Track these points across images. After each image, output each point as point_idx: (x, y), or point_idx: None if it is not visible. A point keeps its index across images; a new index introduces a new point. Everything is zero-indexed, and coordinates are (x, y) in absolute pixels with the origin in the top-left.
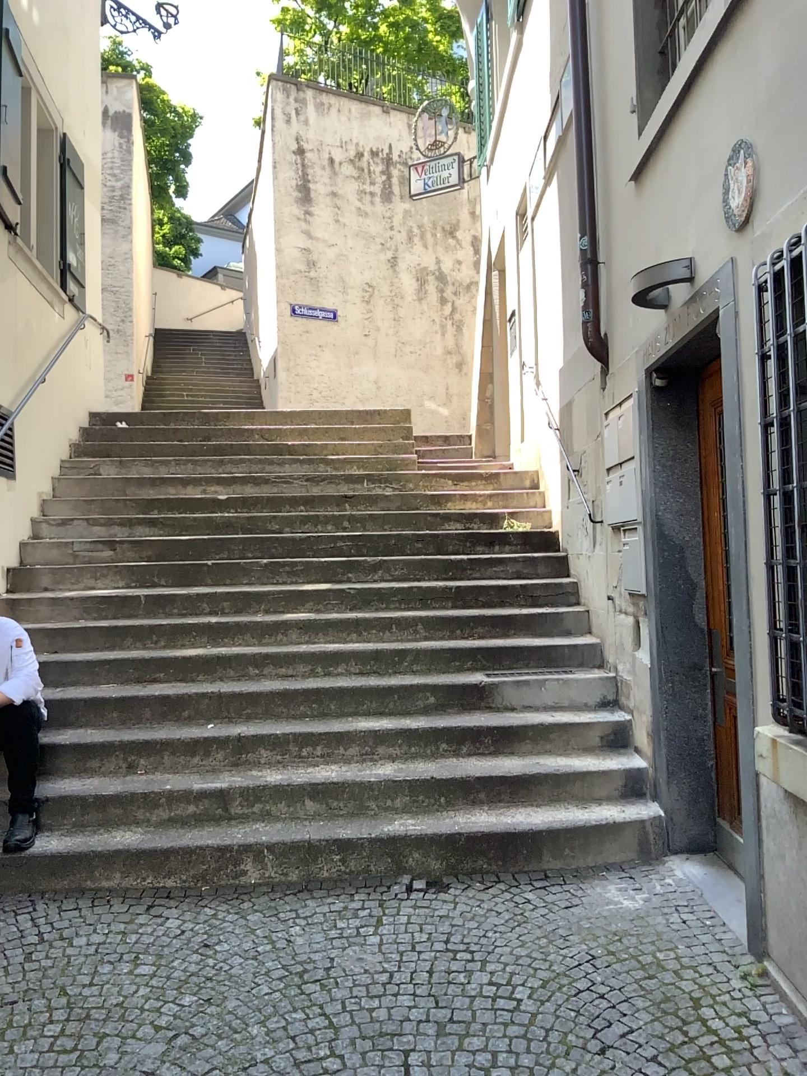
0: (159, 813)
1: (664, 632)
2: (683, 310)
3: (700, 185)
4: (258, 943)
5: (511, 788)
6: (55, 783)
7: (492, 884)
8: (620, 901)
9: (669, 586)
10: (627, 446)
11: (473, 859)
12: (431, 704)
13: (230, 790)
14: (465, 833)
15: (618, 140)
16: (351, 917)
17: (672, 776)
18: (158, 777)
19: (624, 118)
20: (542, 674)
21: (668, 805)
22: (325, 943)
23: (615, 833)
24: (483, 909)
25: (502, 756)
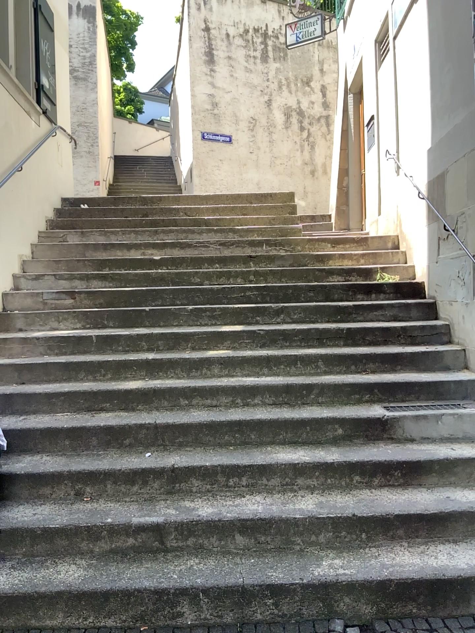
0: (101, 548)
1: None
2: None
3: None
4: None
5: (426, 521)
6: (9, 513)
7: None
8: None
9: None
10: None
11: (403, 603)
12: (338, 433)
13: (167, 523)
14: (396, 579)
15: None
16: None
17: None
18: (101, 506)
19: None
20: (433, 406)
21: None
22: None
23: None
24: None
25: (413, 488)
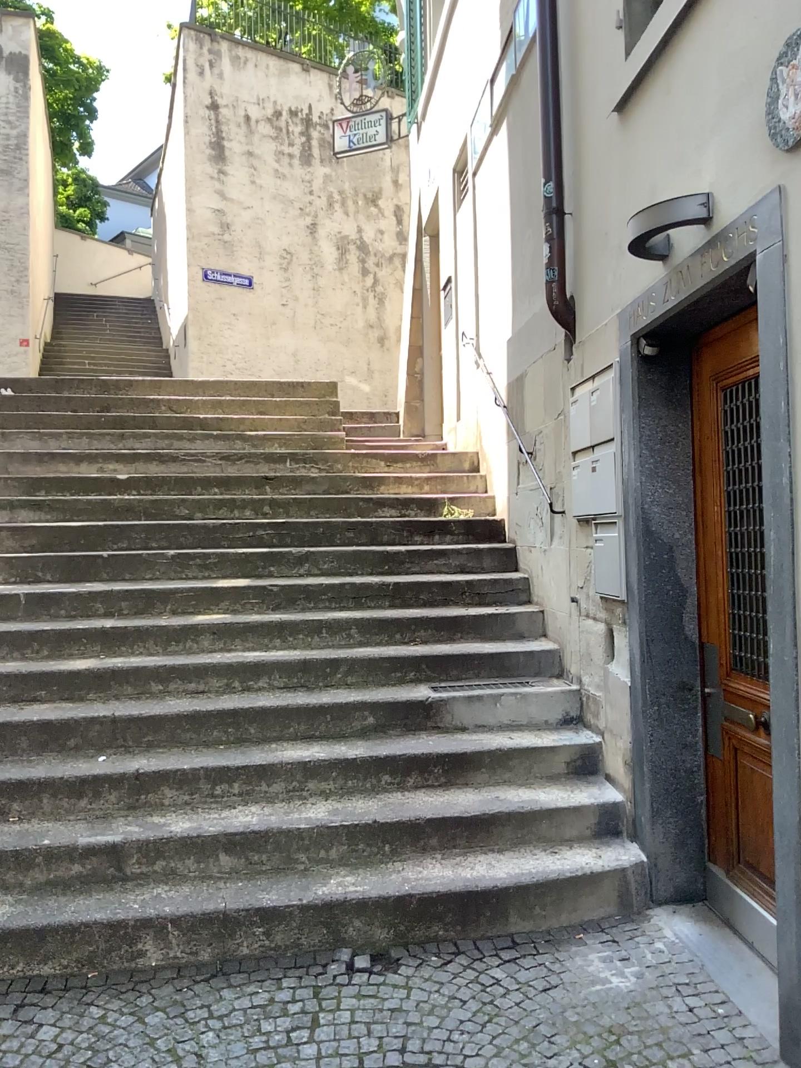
0: (35, 878)
1: (650, 646)
2: (696, 259)
3: (729, 99)
4: (159, 1065)
5: (468, 828)
6: None
7: (451, 958)
8: (610, 980)
9: (656, 592)
10: (601, 426)
11: (427, 923)
12: (368, 724)
13: (127, 843)
14: (418, 893)
15: (597, 64)
16: (280, 1018)
17: (656, 814)
18: (34, 826)
19: (605, 36)
20: (495, 687)
21: (652, 849)
22: (246, 1062)
23: (593, 884)
24: (444, 998)
25: (455, 789)
